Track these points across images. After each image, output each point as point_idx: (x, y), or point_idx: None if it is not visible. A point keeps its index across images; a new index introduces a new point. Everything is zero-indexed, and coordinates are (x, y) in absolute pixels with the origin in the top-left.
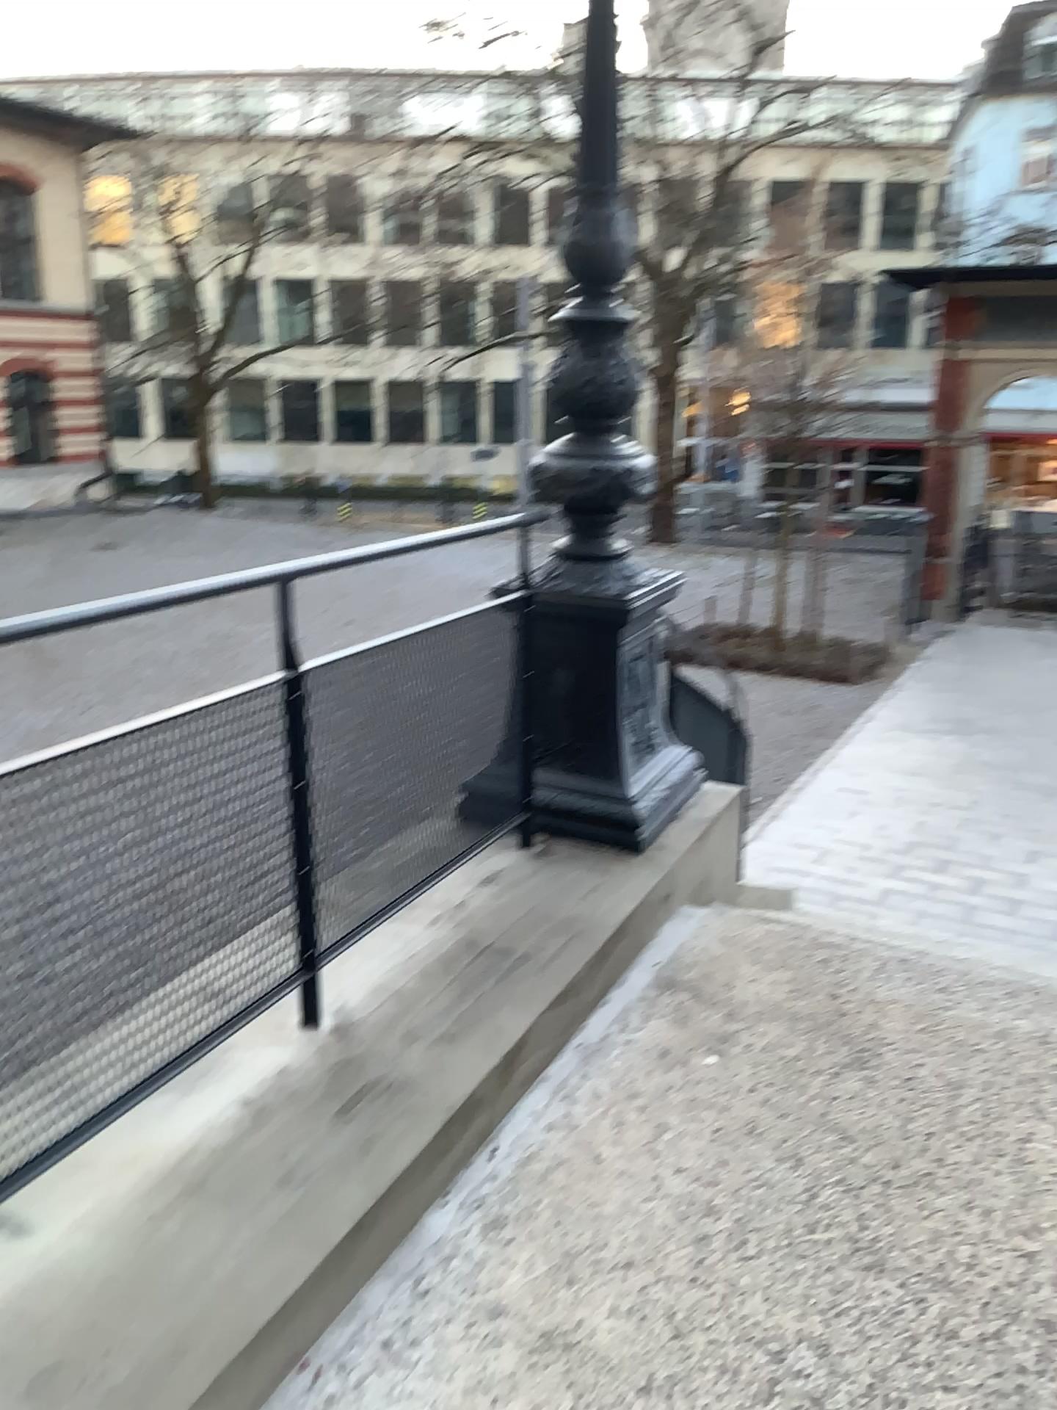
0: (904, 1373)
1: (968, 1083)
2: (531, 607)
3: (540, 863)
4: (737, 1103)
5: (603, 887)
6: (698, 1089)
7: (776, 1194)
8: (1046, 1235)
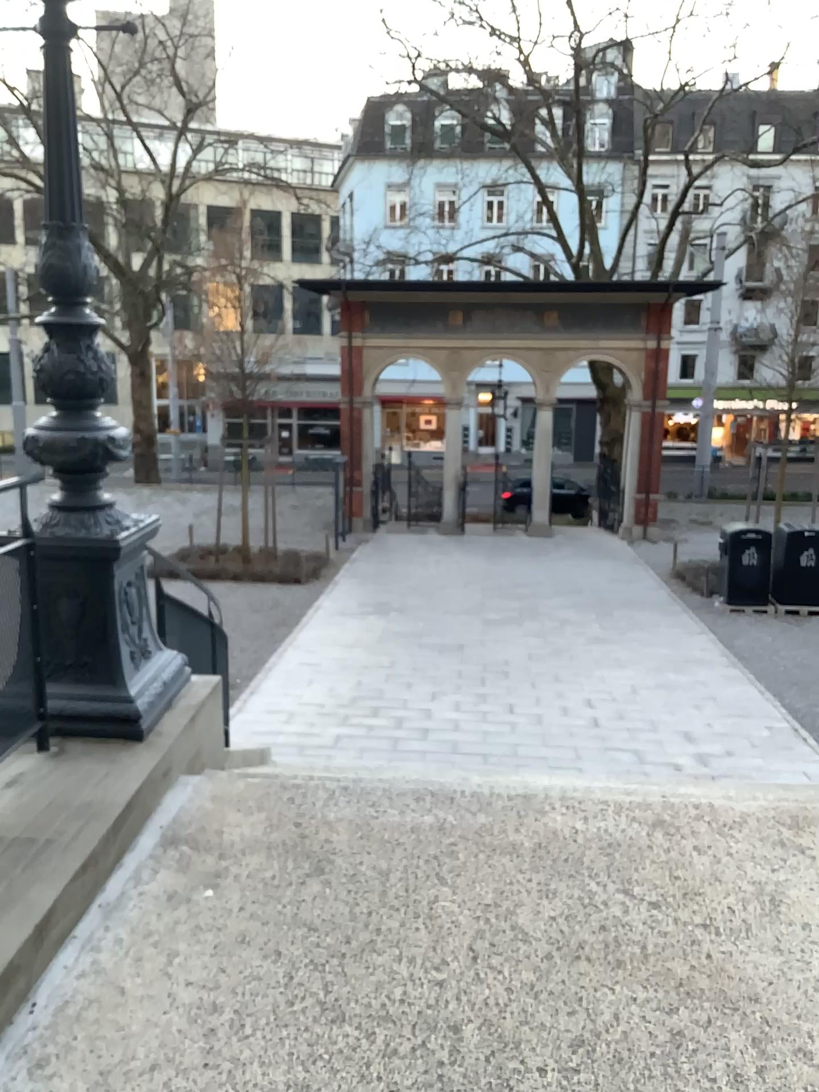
0: (362, 1090)
1: (395, 869)
2: (33, 552)
3: (56, 760)
4: (230, 921)
5: (112, 772)
6: (200, 917)
7: (264, 983)
8: (450, 964)
